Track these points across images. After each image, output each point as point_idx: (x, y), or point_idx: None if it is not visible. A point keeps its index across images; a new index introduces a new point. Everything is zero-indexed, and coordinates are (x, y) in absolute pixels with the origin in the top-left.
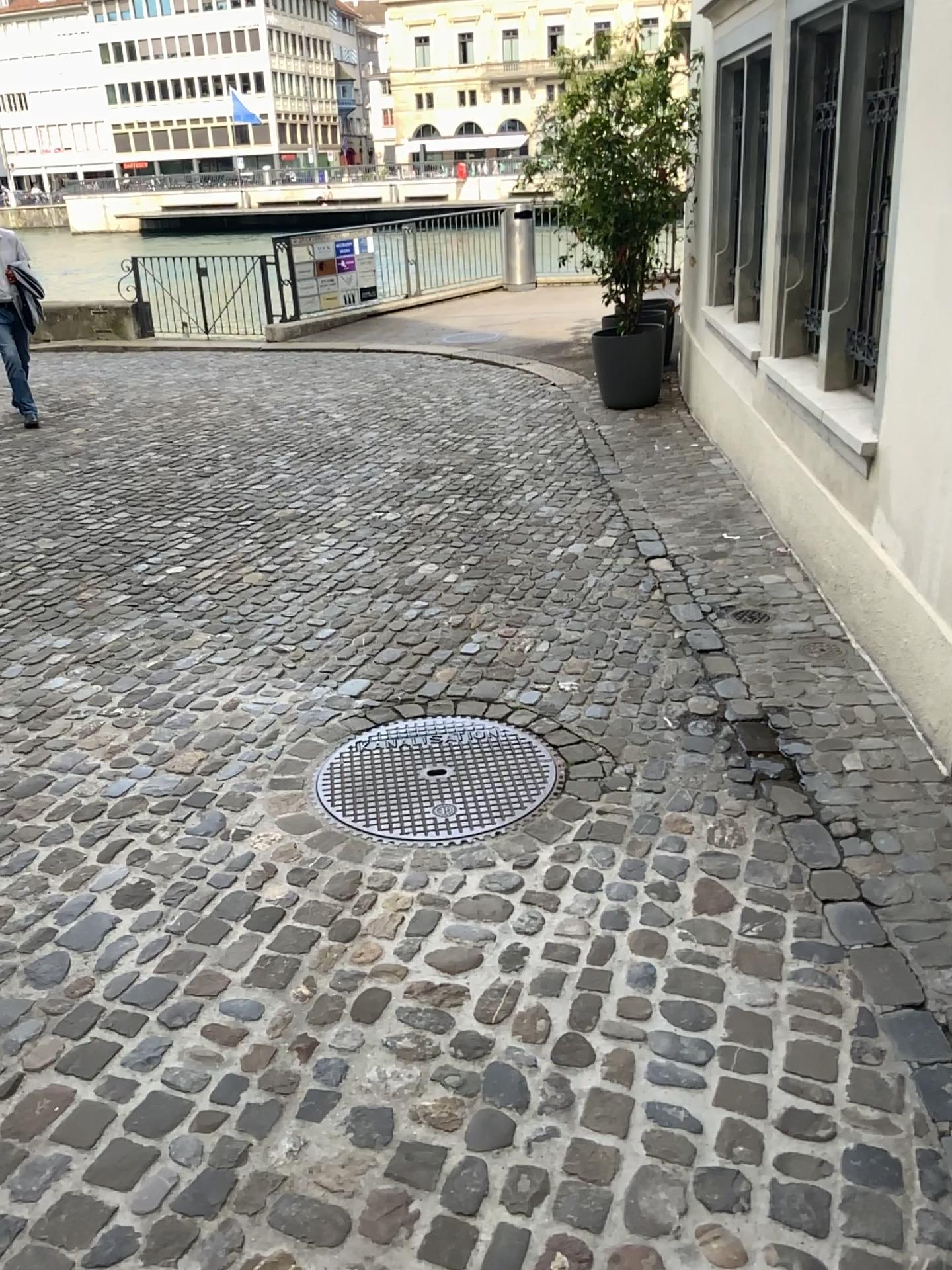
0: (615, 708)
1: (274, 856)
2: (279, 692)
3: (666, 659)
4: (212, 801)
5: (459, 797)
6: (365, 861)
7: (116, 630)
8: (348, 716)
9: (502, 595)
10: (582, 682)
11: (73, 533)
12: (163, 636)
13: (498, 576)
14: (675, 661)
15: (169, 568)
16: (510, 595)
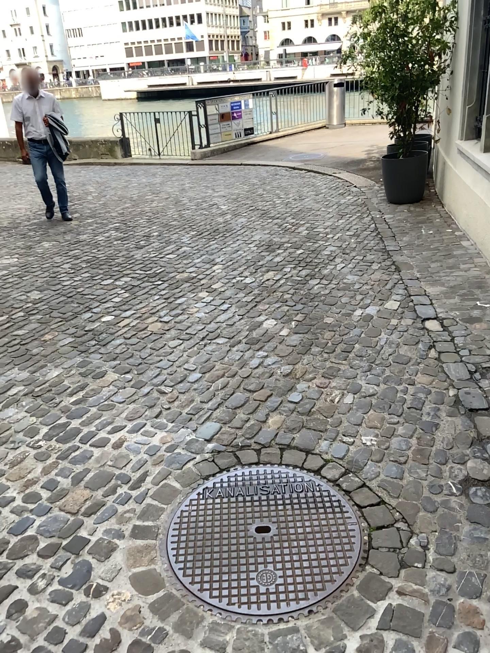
0: (405, 466)
1: (121, 623)
2: (155, 432)
3: (443, 417)
4: (85, 548)
5: (279, 561)
6: (195, 638)
7: (58, 368)
8: (201, 461)
9: (320, 350)
10: (379, 436)
11: (52, 288)
12: (87, 375)
13: (317, 332)
14: (450, 419)
15: (103, 317)
16: (325, 350)
